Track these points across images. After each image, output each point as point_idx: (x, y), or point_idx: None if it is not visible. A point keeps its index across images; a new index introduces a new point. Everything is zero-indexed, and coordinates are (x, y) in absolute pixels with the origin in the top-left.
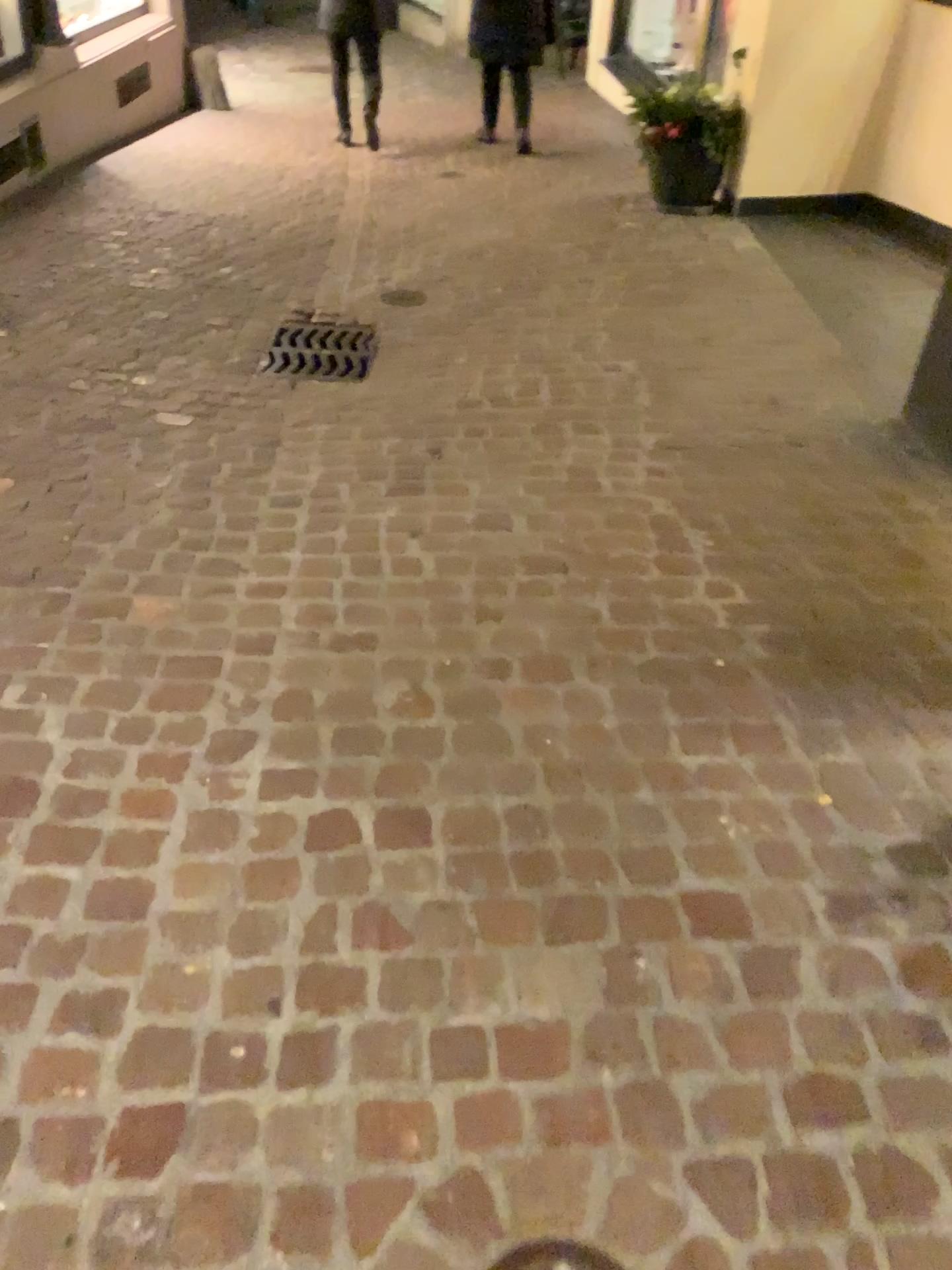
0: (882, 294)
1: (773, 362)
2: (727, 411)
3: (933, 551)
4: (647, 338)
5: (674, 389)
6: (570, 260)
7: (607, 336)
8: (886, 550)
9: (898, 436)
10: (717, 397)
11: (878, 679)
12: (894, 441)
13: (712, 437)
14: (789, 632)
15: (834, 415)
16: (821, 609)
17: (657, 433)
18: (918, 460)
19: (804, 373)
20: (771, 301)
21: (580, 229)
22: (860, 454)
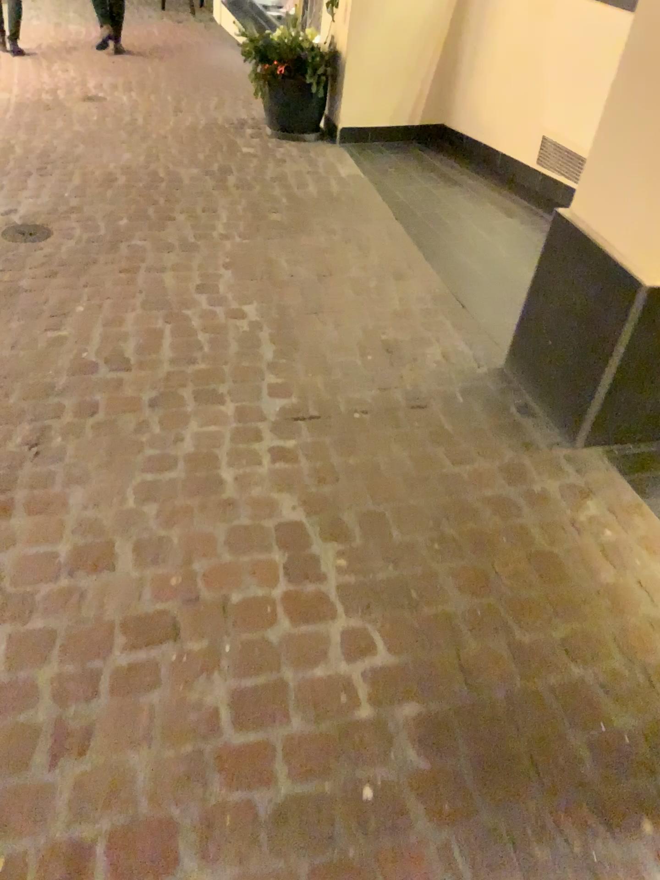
0: (468, 218)
1: (384, 299)
2: (347, 364)
3: (570, 551)
4: (268, 274)
5: (294, 337)
6: (197, 186)
7: (230, 273)
8: (524, 555)
9: (508, 387)
10: (337, 346)
11: (551, 791)
12: (506, 393)
13: (334, 400)
14: (440, 713)
15: (446, 361)
16: (470, 663)
17: (280, 398)
18: (530, 416)
19: (413, 311)
20: (377, 227)
21: (207, 154)
22: (477, 412)
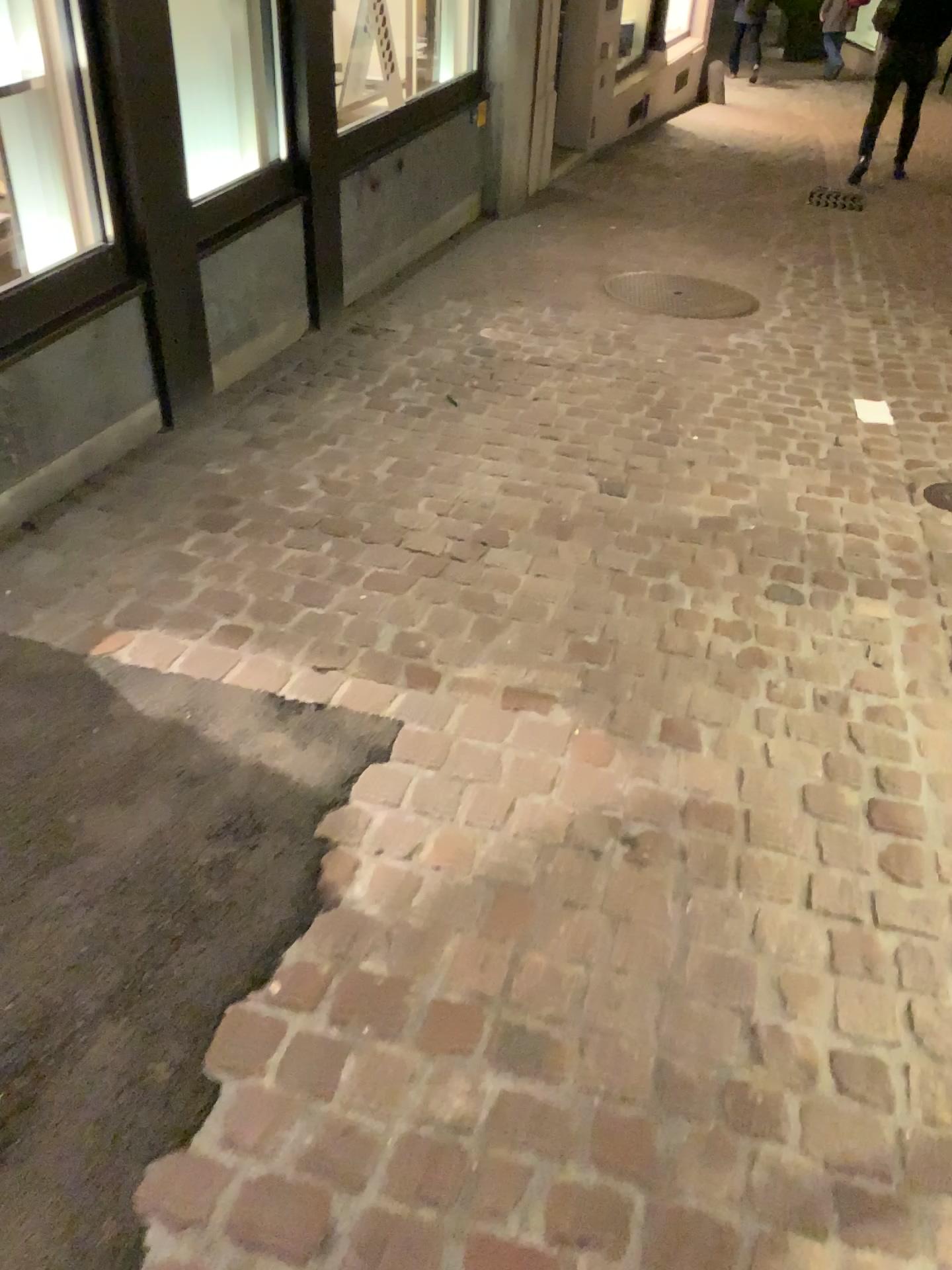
0: None
1: None
2: None
3: None
4: None
5: None
6: None
7: None
8: None
9: None
10: None
11: None
12: None
13: None
14: None
15: None
16: None
17: None
18: None
19: None
20: None
21: None
22: None
